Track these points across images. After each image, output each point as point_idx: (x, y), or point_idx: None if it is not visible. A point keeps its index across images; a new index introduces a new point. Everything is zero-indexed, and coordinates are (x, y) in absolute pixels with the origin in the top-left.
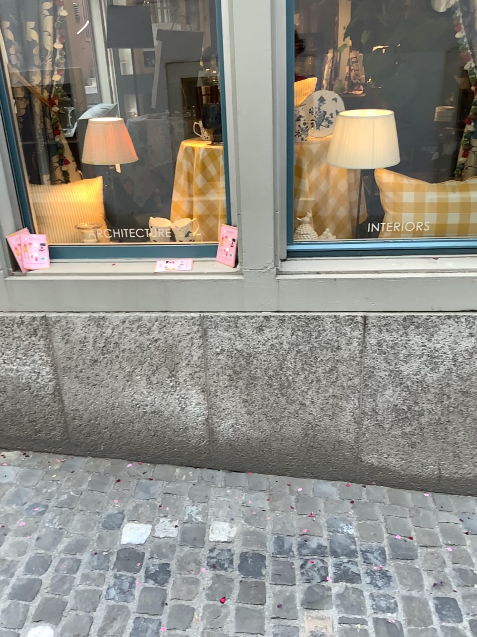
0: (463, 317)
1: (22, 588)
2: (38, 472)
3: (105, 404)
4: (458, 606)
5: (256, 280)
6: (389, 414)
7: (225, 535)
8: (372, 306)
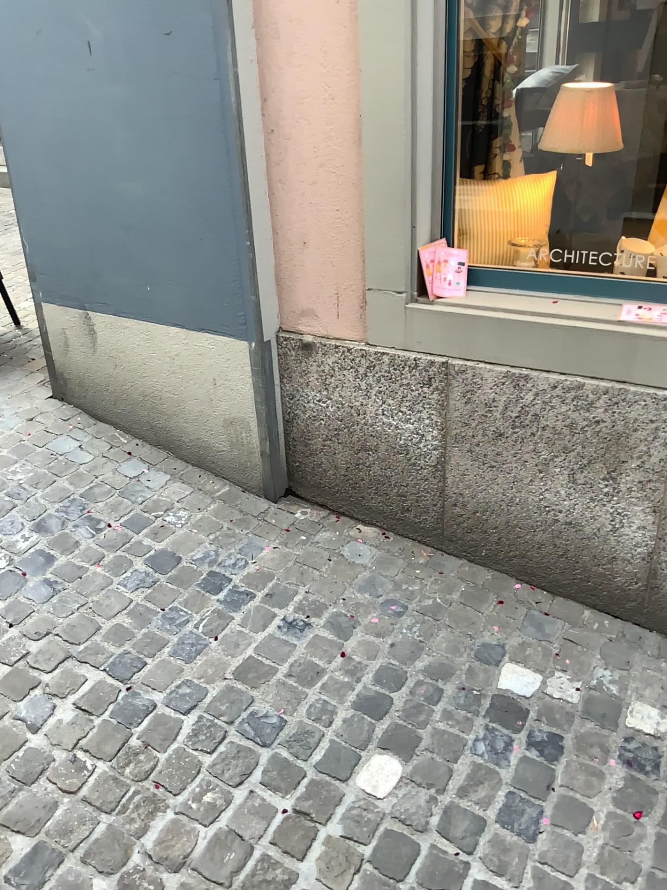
0: None
1: (371, 700)
2: (399, 563)
3: (502, 496)
4: None
5: None
6: None
7: (651, 727)
8: None
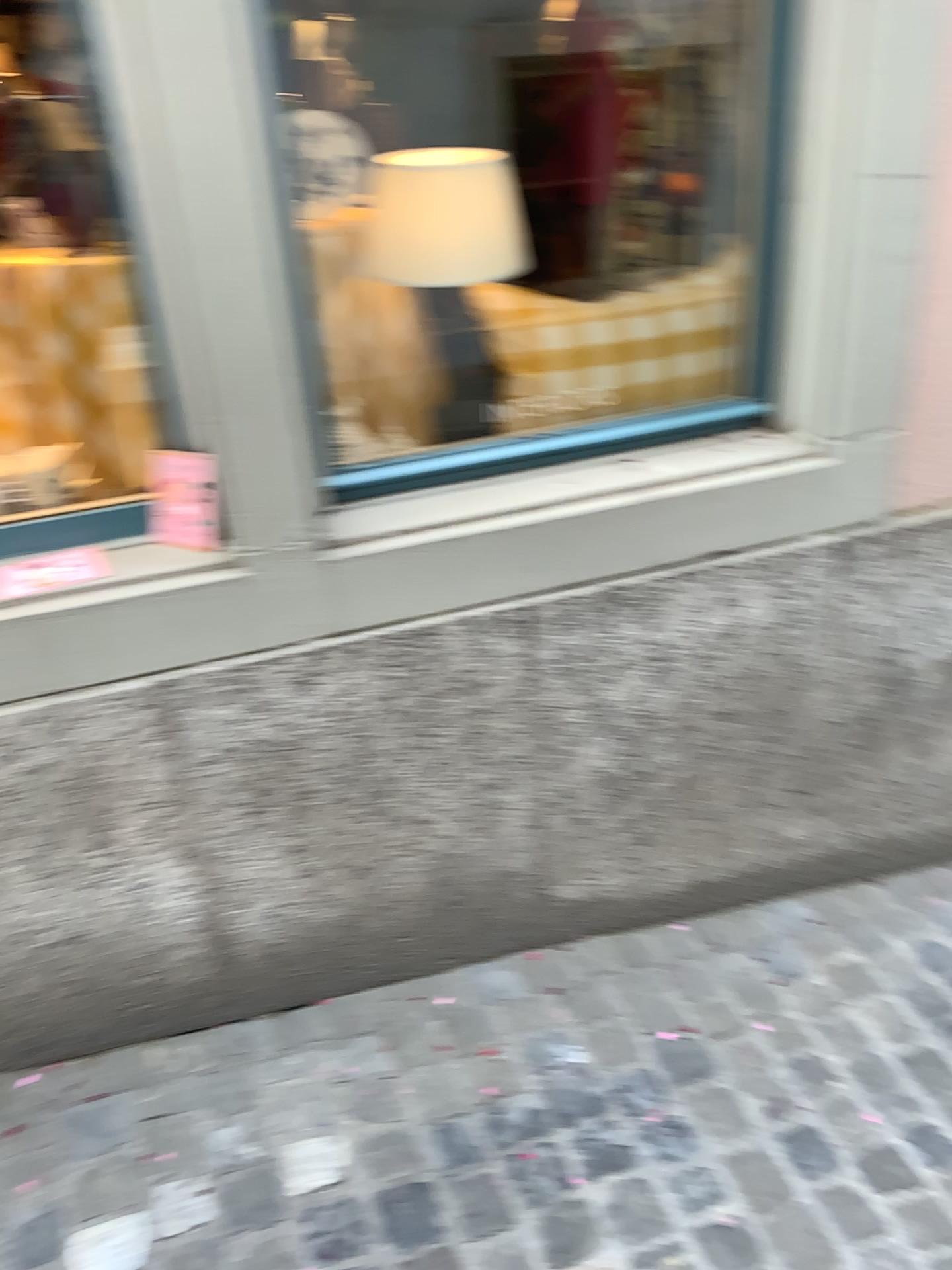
0: (711, 568)
1: None
2: None
3: None
4: (826, 1138)
5: (276, 573)
6: (598, 793)
7: (329, 1172)
8: (537, 581)
